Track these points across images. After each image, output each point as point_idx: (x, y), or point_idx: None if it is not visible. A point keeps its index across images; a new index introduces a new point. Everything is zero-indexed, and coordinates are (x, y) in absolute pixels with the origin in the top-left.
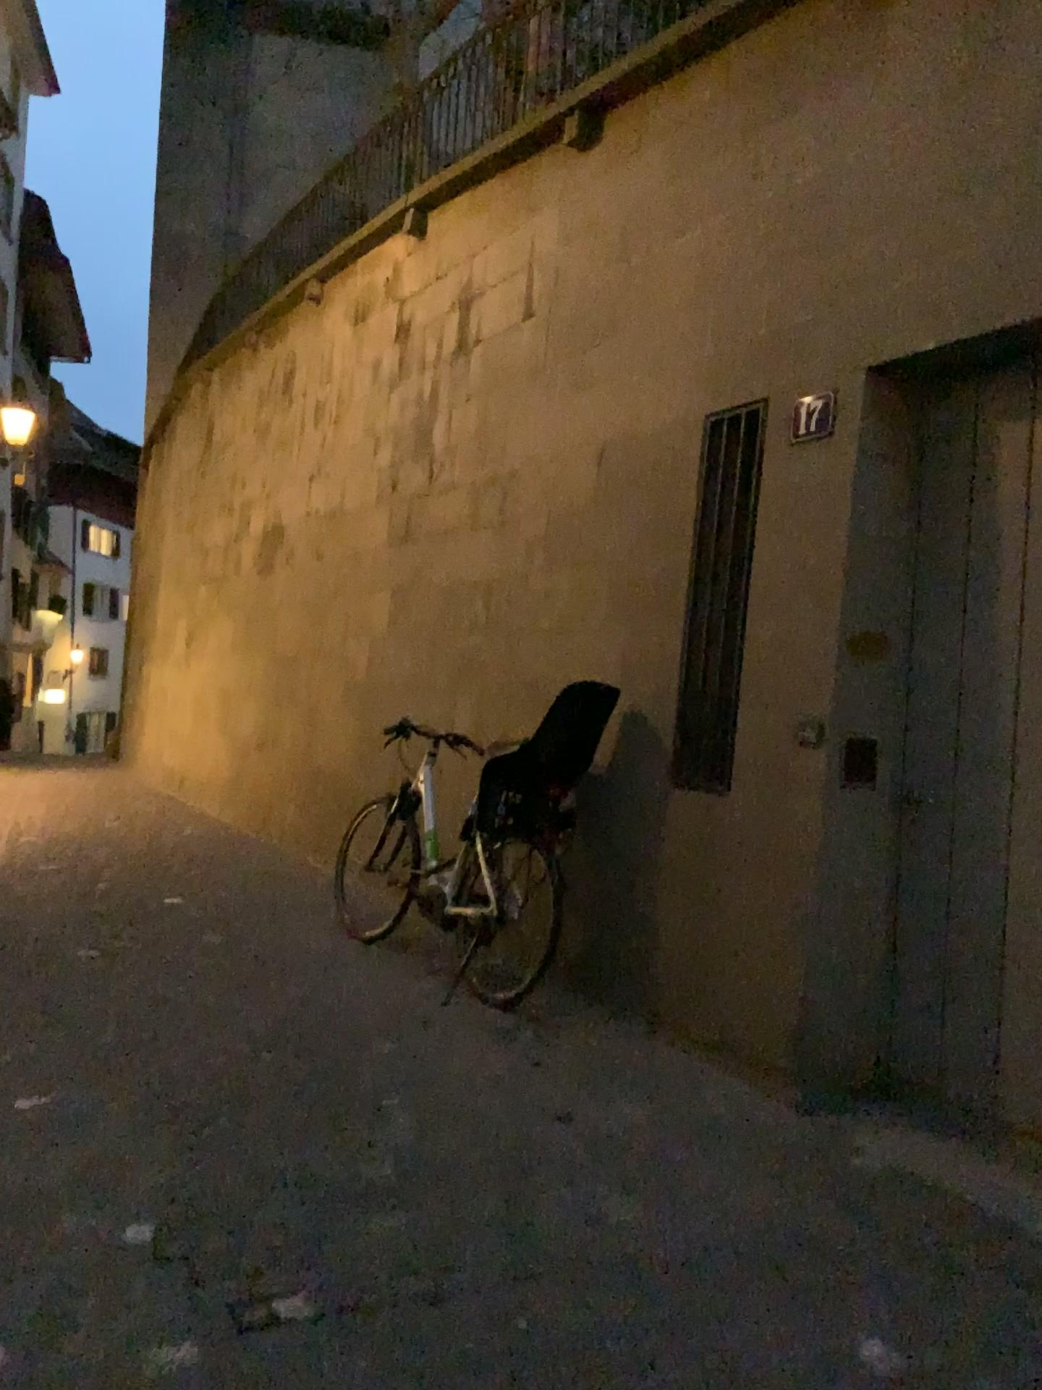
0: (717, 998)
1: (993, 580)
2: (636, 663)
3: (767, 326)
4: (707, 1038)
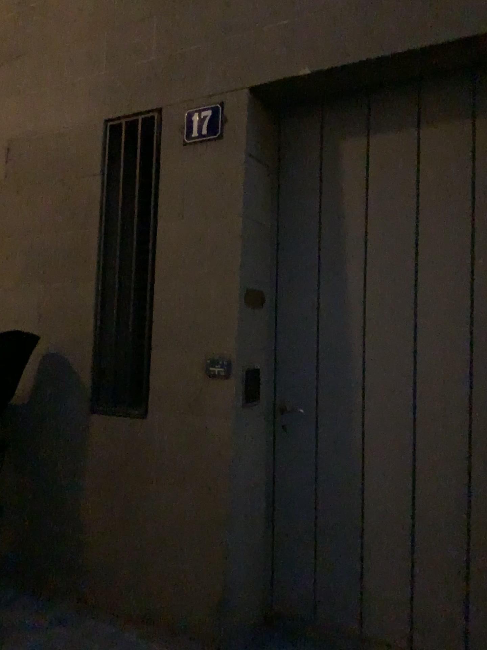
0: (141, 583)
1: (345, 252)
2: (48, 315)
3: (160, 54)
4: (132, 615)
